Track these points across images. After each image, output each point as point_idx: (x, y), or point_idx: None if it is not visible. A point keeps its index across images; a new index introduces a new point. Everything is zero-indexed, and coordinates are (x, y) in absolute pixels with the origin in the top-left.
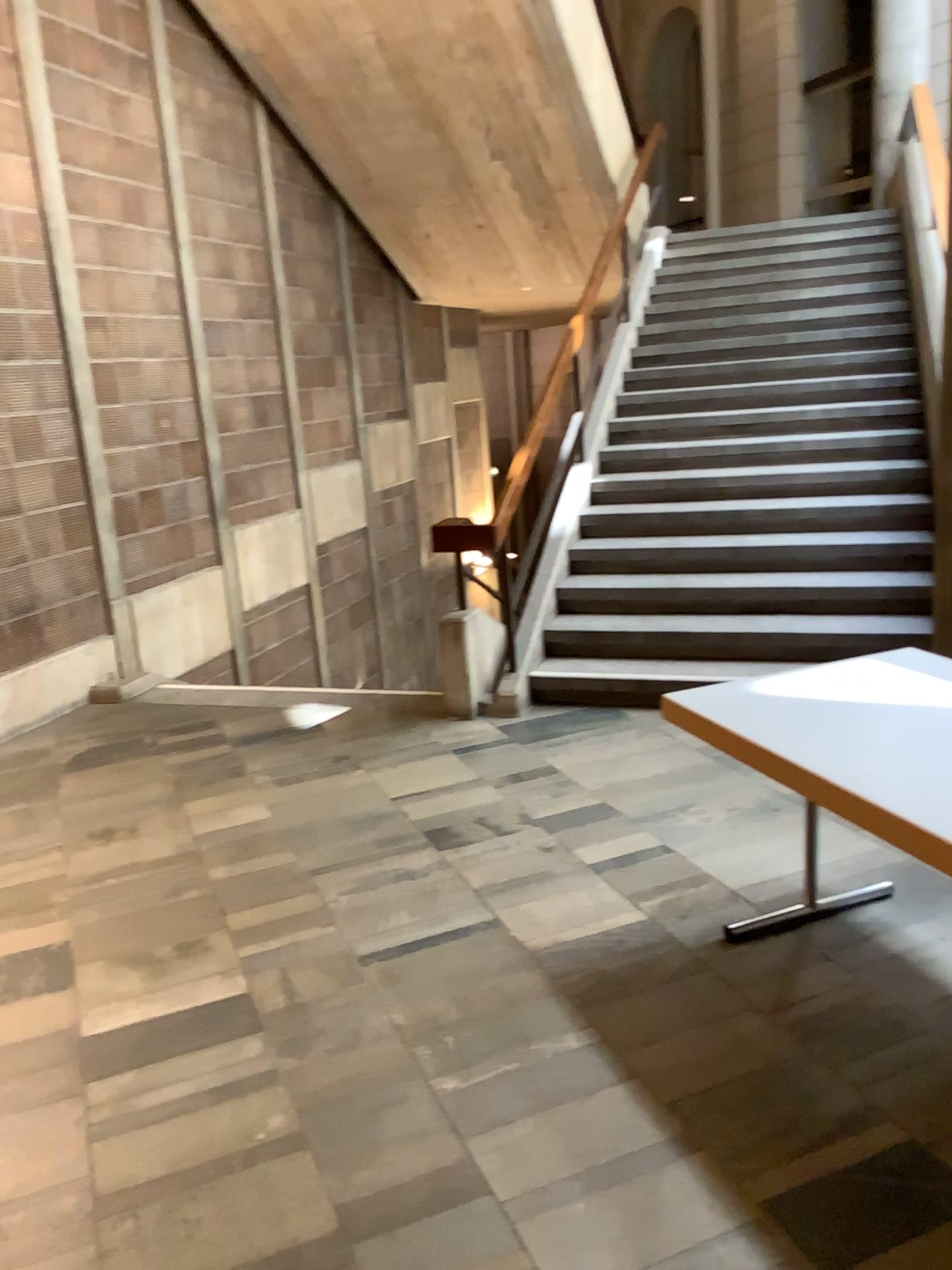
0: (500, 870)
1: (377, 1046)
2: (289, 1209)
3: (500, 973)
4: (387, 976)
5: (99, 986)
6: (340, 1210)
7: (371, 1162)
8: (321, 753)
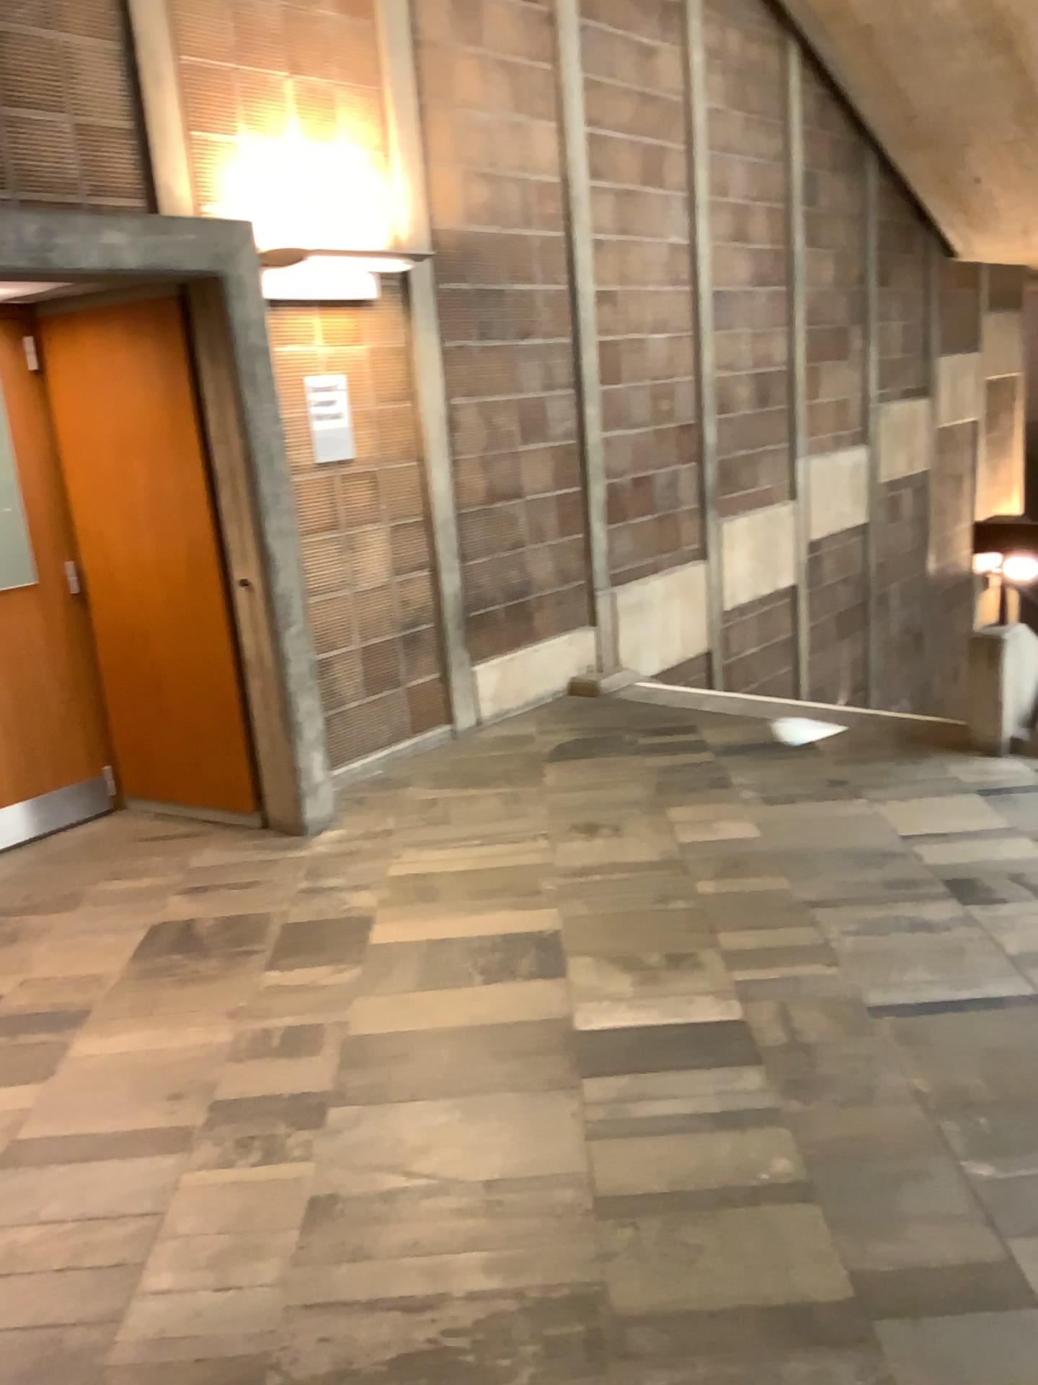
0: None
1: (894, 1109)
2: (798, 1261)
3: None
4: (904, 1033)
5: (591, 983)
6: (857, 1278)
7: (891, 1235)
8: (818, 773)
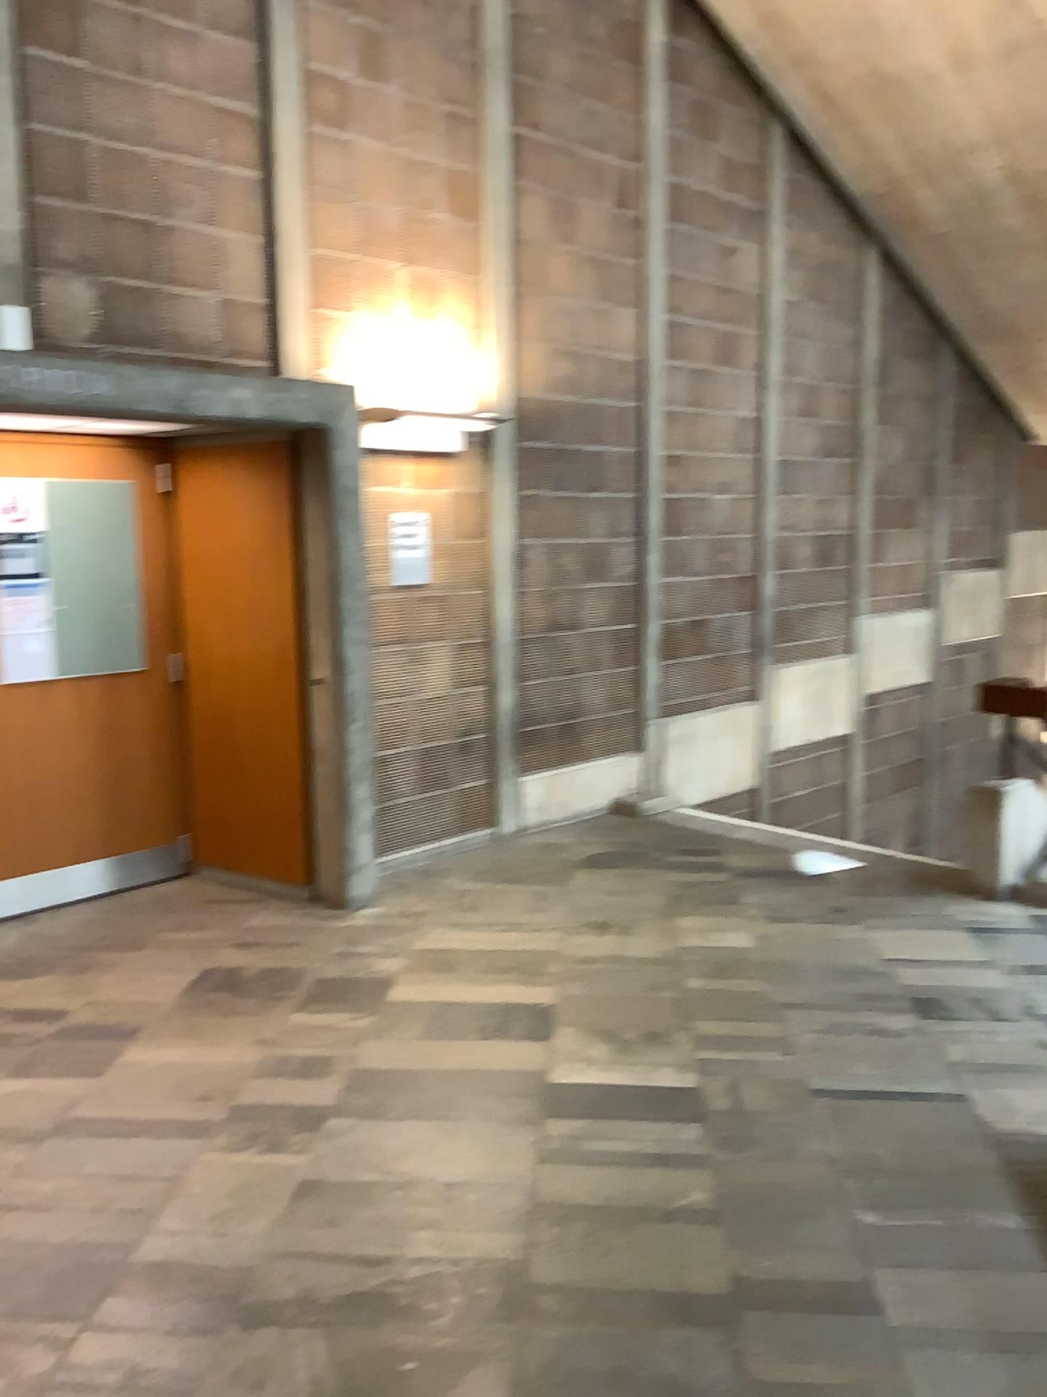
0: (981, 1050)
1: (806, 1165)
2: (691, 1264)
3: (950, 1140)
4: (833, 1111)
5: (571, 1048)
6: (736, 1281)
7: (774, 1253)
8: (822, 900)
